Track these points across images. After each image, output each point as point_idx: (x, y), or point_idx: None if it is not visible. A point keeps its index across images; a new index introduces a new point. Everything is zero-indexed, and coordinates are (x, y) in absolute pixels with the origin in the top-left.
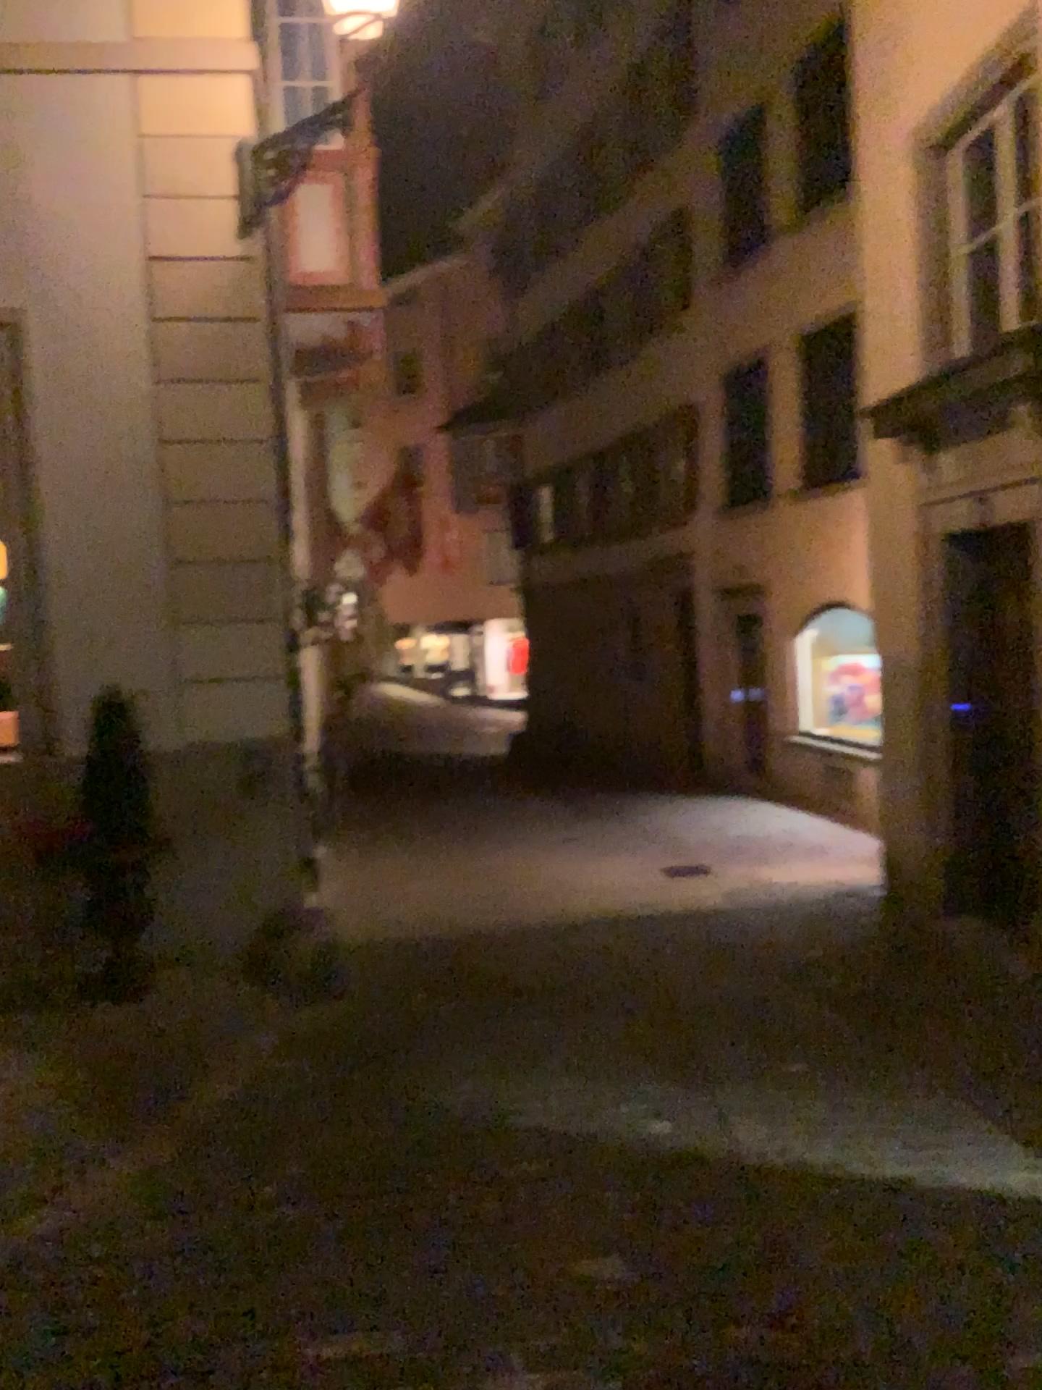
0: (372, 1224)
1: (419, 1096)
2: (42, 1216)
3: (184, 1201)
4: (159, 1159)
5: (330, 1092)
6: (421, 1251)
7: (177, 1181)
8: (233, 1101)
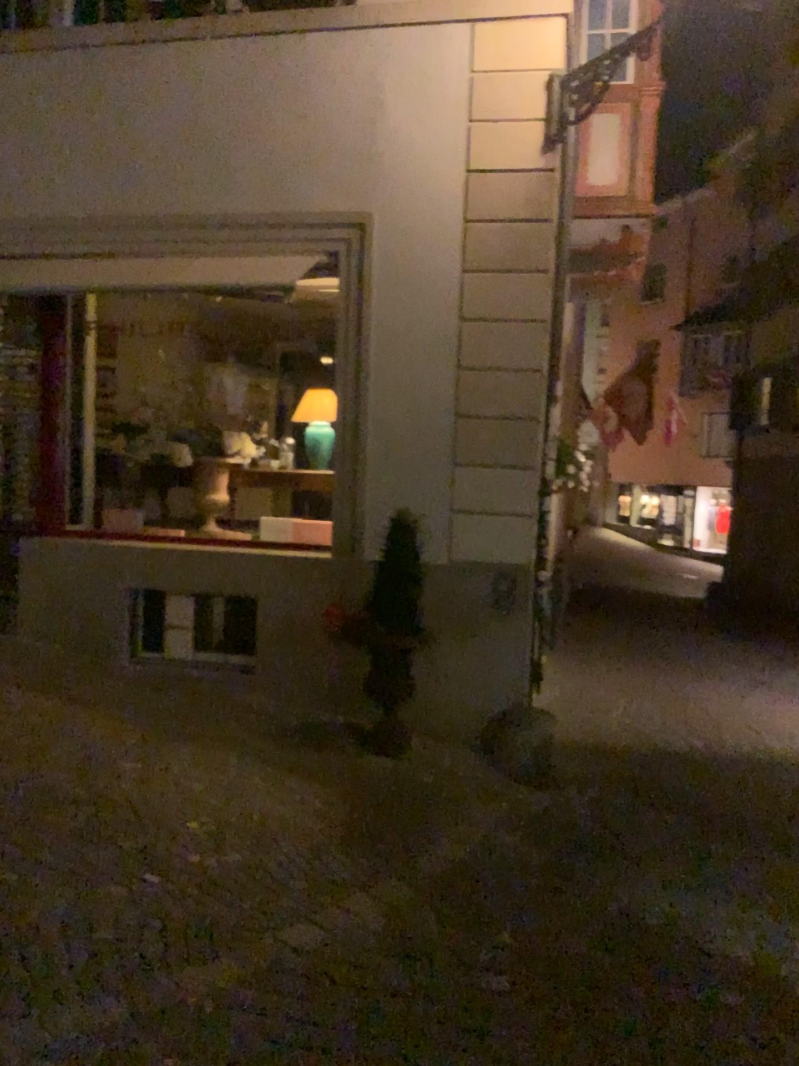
0: (573, 1019)
1: (621, 899)
2: (304, 932)
3: (415, 949)
4: (399, 903)
5: (543, 877)
6: (618, 1062)
7: (411, 928)
8: (462, 865)
